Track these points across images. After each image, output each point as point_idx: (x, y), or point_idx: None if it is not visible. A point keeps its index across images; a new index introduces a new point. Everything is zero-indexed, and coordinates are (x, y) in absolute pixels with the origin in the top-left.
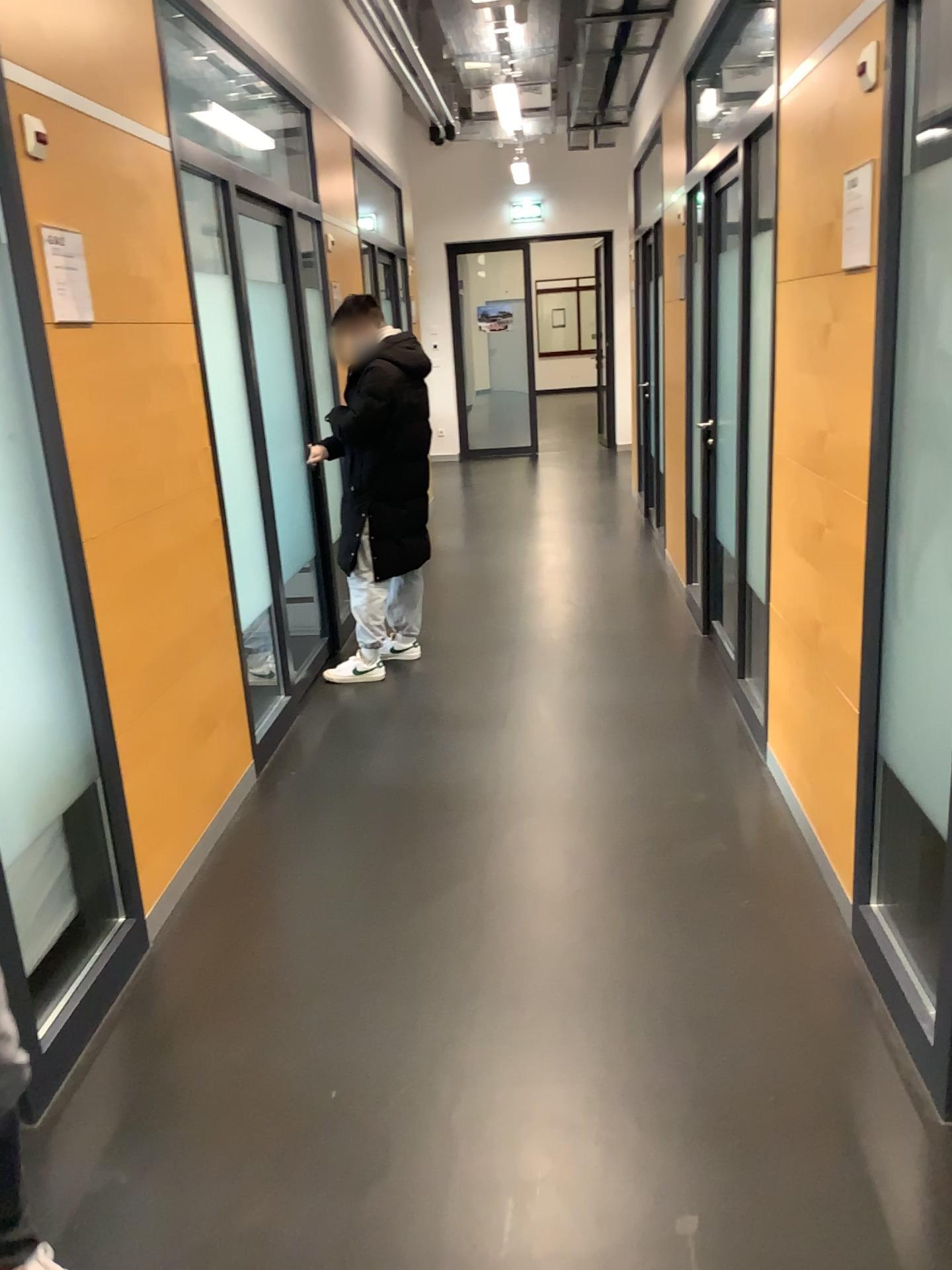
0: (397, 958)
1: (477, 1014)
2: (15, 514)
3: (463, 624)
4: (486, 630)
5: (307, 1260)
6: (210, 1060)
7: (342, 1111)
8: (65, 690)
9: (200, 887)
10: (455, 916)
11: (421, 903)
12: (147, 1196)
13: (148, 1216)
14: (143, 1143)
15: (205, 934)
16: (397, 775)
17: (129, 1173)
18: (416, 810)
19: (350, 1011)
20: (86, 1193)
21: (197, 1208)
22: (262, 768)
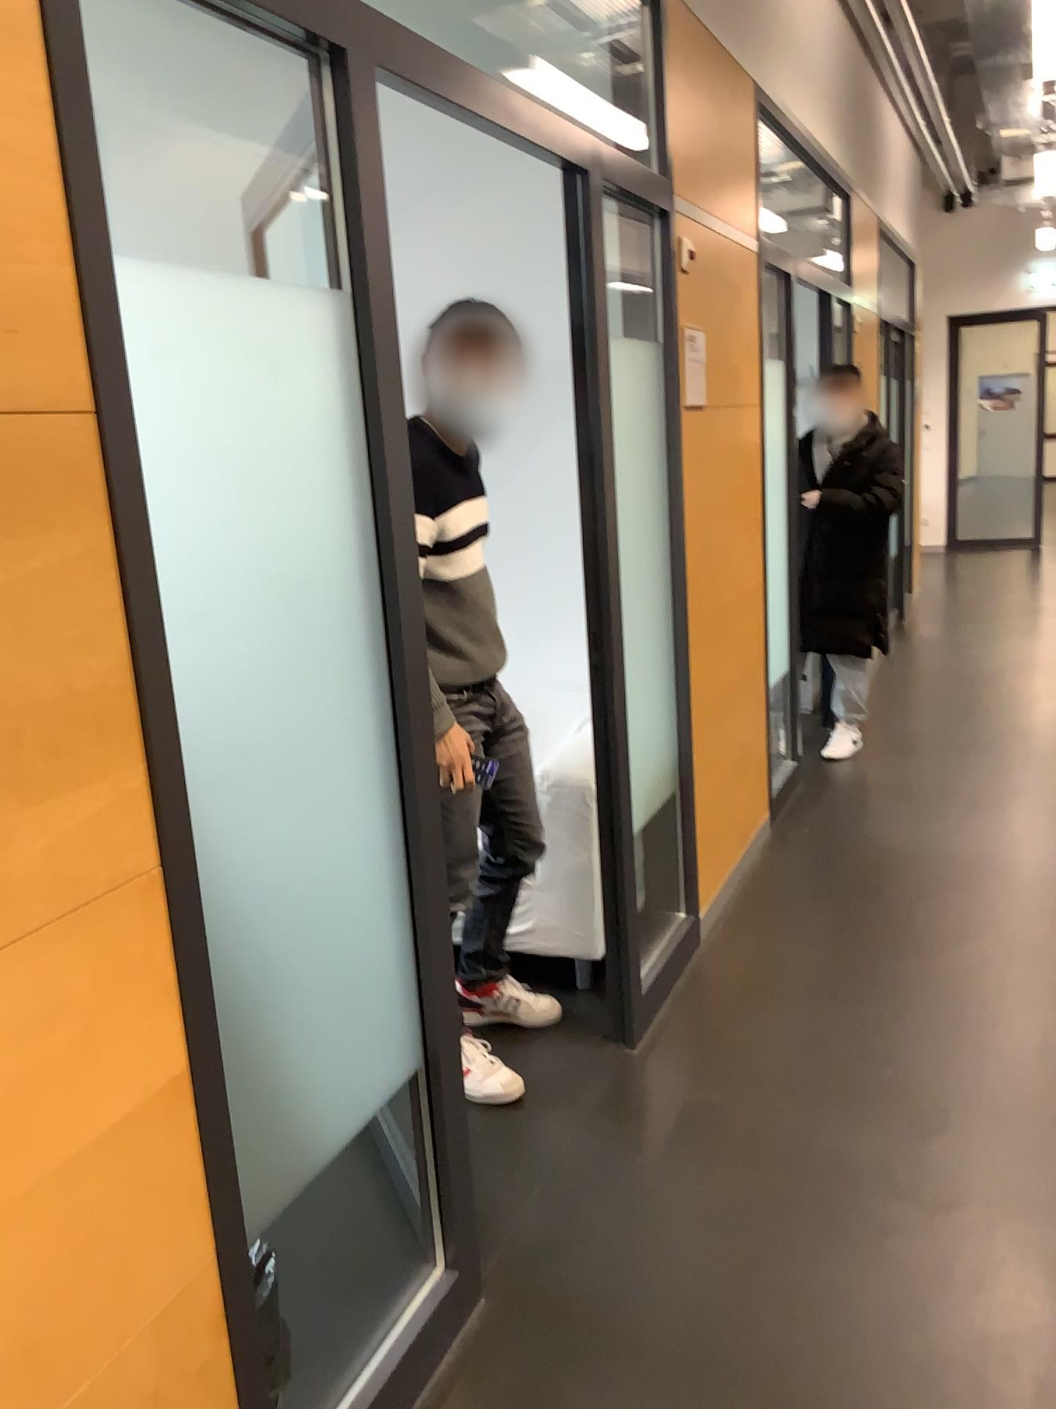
0: (933, 982)
1: (1017, 1033)
2: (651, 557)
3: (969, 712)
4: (995, 720)
5: (880, 1171)
6: (771, 1029)
7: (897, 1080)
8: (667, 706)
9: (736, 906)
10: (986, 958)
11: (951, 944)
12: (736, 1107)
13: (740, 1120)
14: (726, 1073)
15: (748, 940)
16: (913, 840)
17: (718, 1091)
18: (936, 870)
19: (892, 1013)
20: (685, 1098)
21: (780, 1122)
22: (777, 820)
